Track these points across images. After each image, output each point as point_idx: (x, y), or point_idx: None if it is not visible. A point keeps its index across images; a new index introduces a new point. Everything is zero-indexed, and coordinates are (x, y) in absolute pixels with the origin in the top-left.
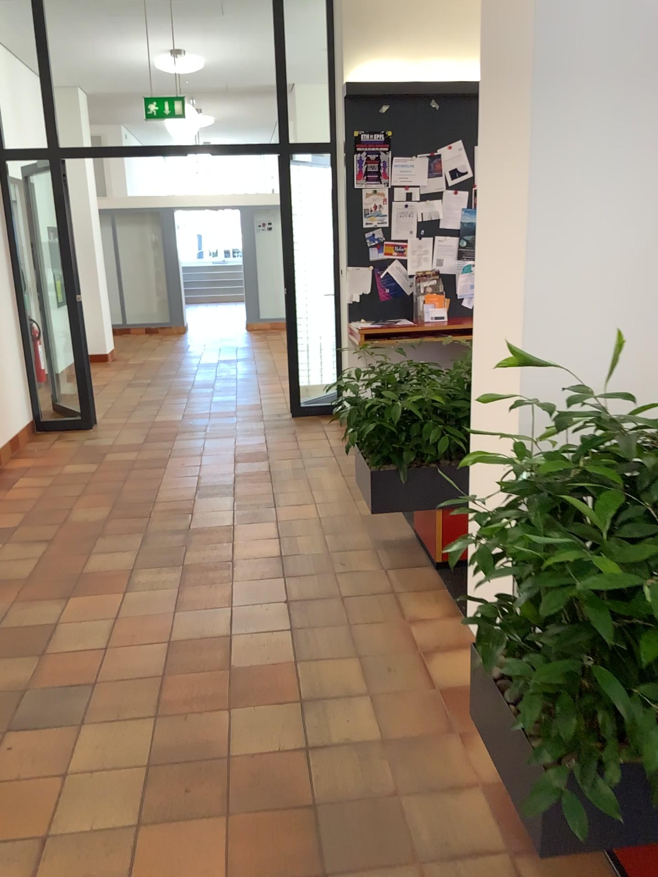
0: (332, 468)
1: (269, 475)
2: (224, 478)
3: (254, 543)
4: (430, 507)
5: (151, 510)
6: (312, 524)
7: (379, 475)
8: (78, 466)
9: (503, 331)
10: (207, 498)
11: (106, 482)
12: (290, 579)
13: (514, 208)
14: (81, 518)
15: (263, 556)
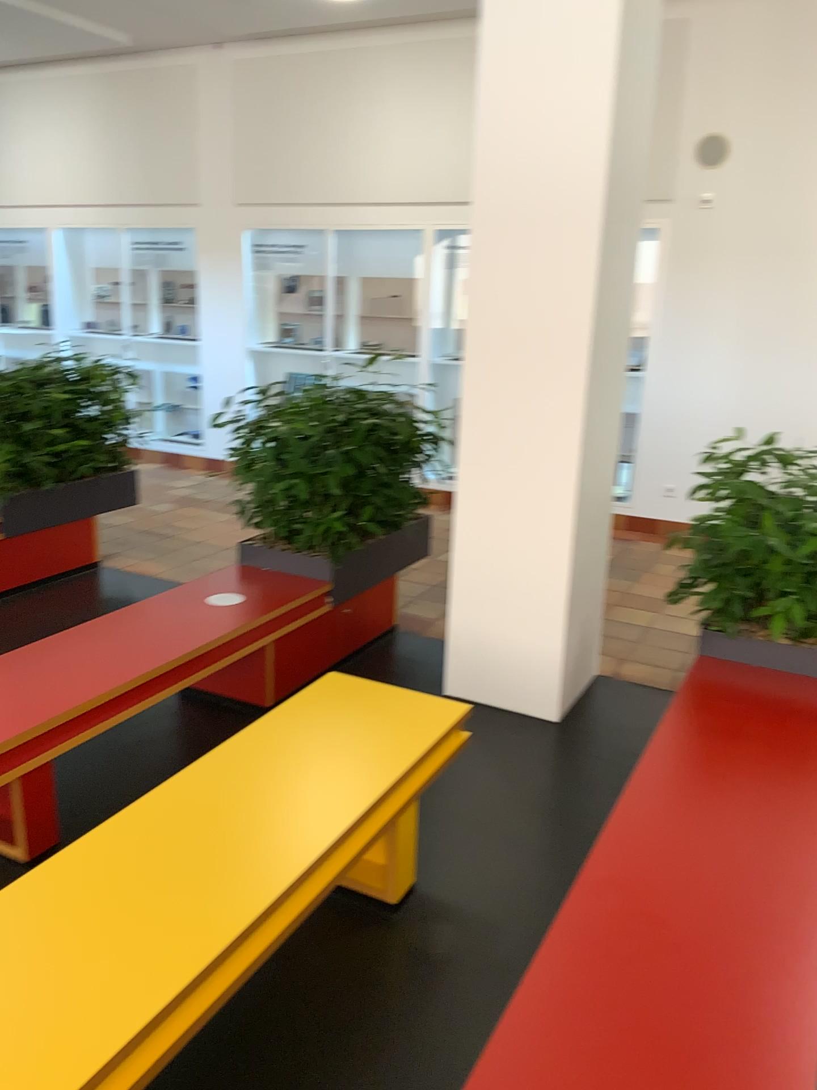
0: None
1: None
2: None
3: None
4: None
5: None
6: None
7: None
8: None
9: None
10: None
11: None
12: None
13: None
14: None
15: None
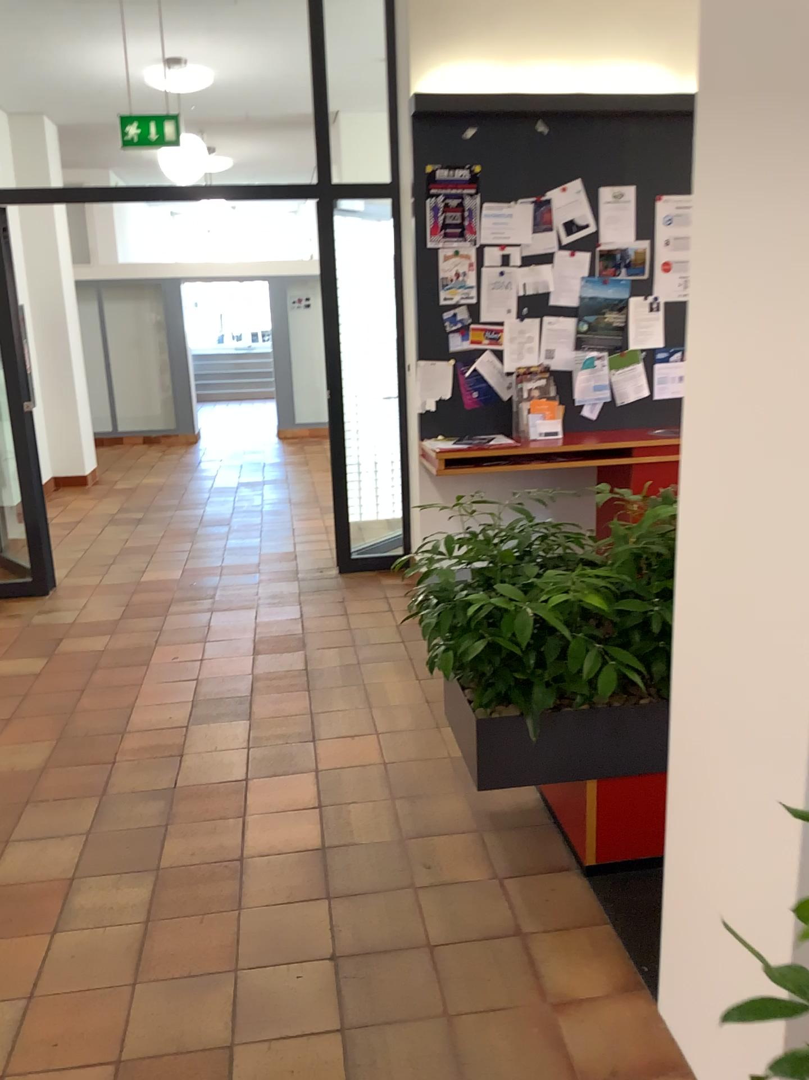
0: (399, 666)
1: (305, 678)
2: (237, 685)
3: (279, 817)
4: (575, 776)
5: (117, 750)
6: (373, 777)
7: (488, 722)
8: (15, 665)
9: (759, 509)
10: (207, 725)
11: (53, 693)
12: (338, 899)
13: (792, 265)
14: (3, 767)
15: (294, 847)
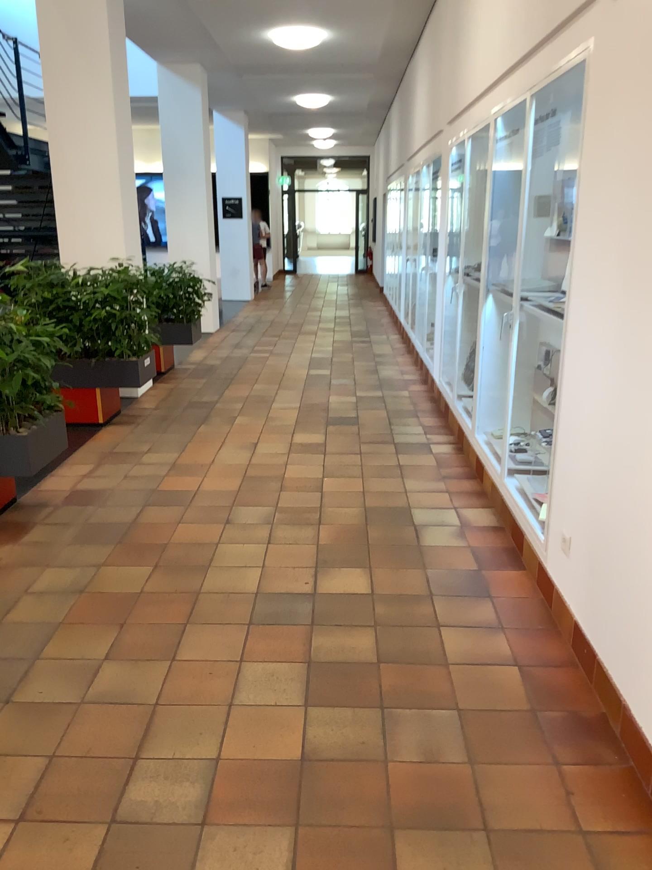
0: None
1: None
2: None
3: None
4: None
5: None
6: None
7: None
8: None
9: None
10: None
11: None
12: None
13: None
14: None
15: None
